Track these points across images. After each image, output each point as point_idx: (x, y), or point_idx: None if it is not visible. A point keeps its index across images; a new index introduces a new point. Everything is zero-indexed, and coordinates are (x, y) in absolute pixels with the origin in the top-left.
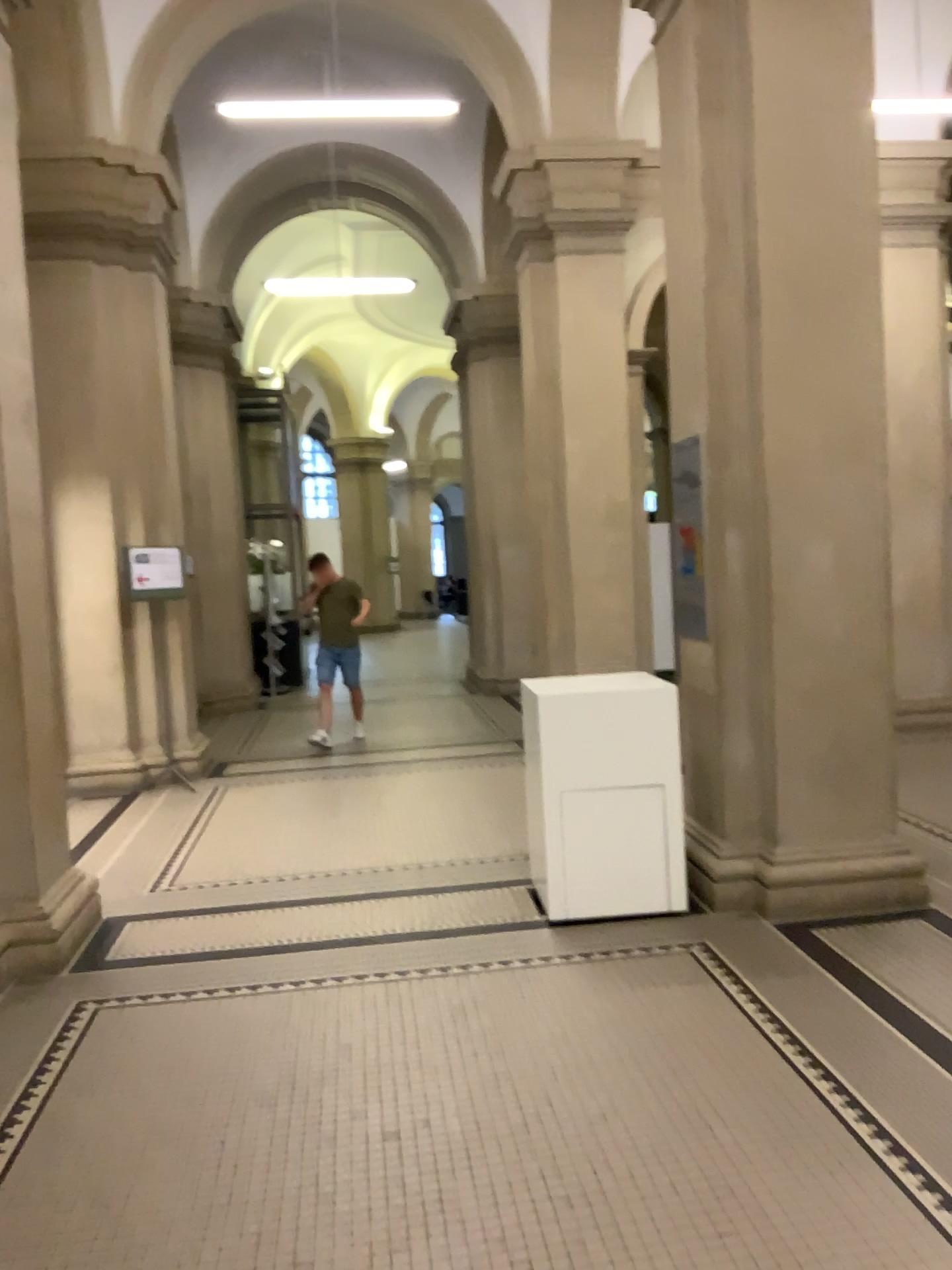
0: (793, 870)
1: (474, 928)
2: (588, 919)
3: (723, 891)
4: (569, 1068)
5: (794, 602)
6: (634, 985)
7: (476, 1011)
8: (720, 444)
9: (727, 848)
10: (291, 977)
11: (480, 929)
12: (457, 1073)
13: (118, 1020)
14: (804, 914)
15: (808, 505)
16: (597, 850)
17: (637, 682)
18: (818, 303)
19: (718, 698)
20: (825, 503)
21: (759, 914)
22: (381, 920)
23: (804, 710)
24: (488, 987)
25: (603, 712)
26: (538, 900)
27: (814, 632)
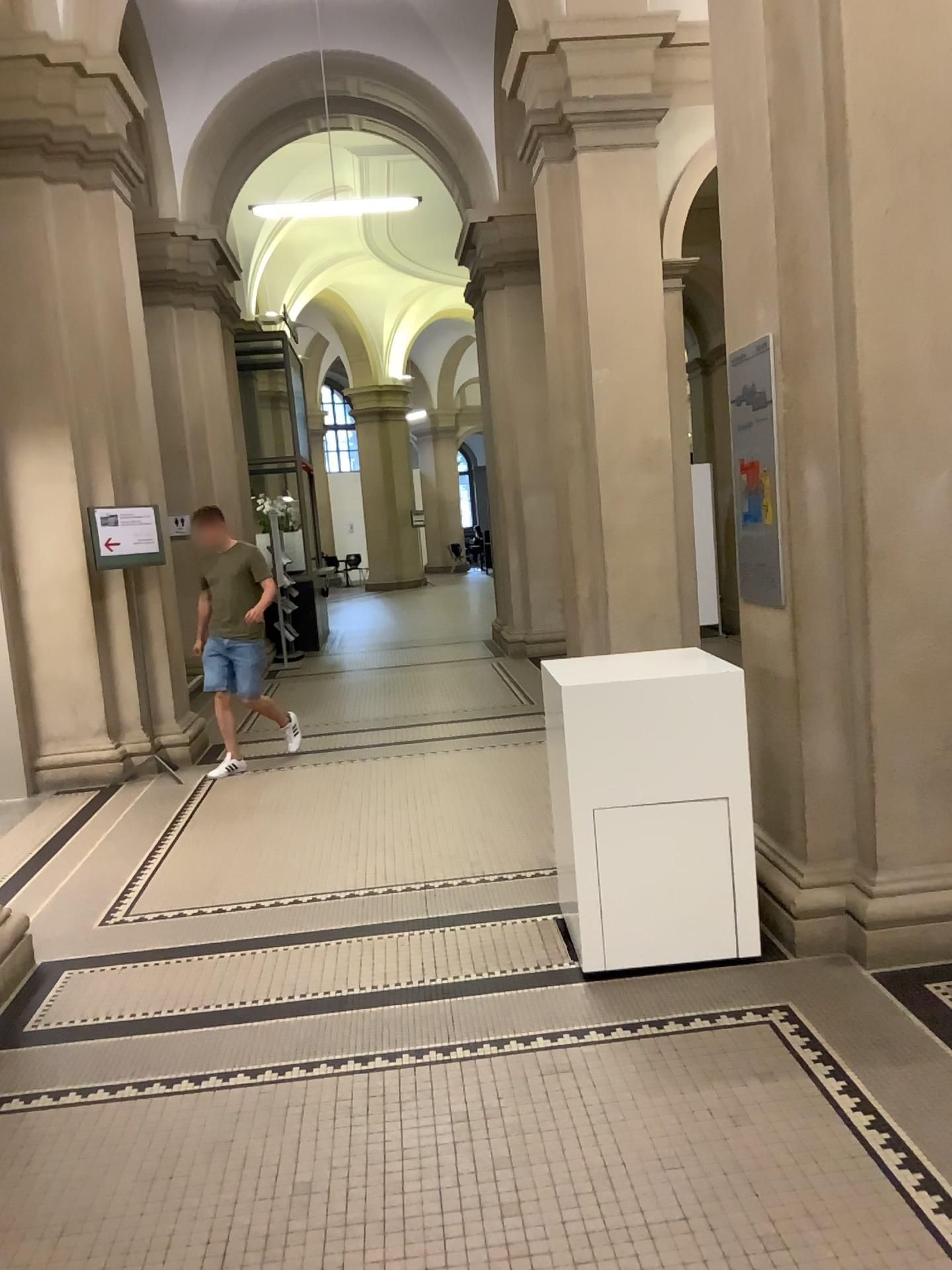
0: (896, 904)
1: (486, 983)
2: (632, 969)
3: (805, 930)
4: (613, 1241)
5: (897, 557)
6: (697, 1082)
7: (484, 1126)
8: (795, 352)
9: (809, 874)
10: (246, 1065)
11: (494, 984)
12: (452, 1249)
13: (11, 1139)
14: (913, 962)
15: (915, 428)
16: (642, 882)
17: (690, 666)
18: (929, 154)
19: (794, 683)
20: (938, 424)
21: (853, 960)
22: (370, 972)
23: (911, 697)
24: (502, 1081)
25: (647, 706)
26: (568, 941)
27: (924, 596)
